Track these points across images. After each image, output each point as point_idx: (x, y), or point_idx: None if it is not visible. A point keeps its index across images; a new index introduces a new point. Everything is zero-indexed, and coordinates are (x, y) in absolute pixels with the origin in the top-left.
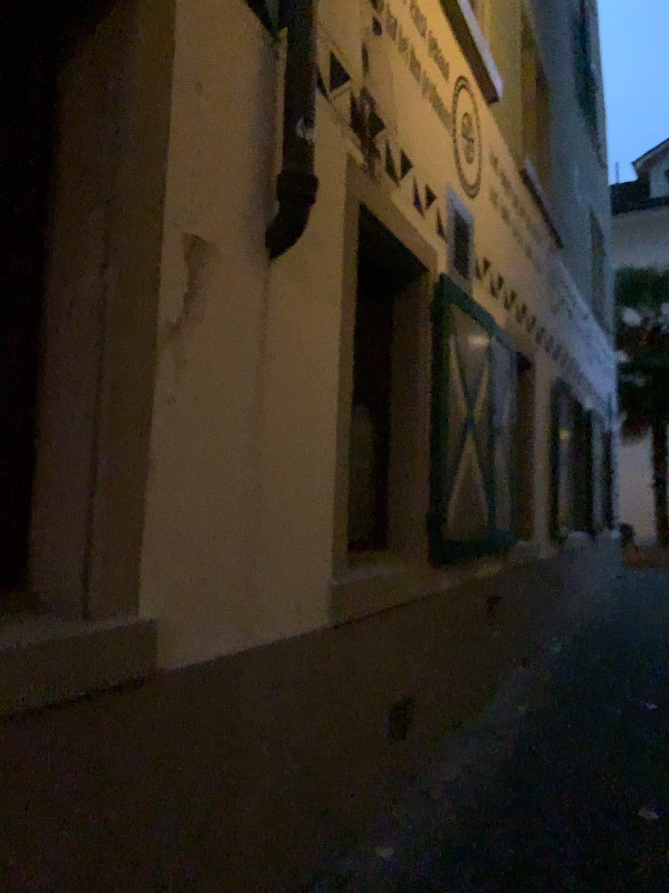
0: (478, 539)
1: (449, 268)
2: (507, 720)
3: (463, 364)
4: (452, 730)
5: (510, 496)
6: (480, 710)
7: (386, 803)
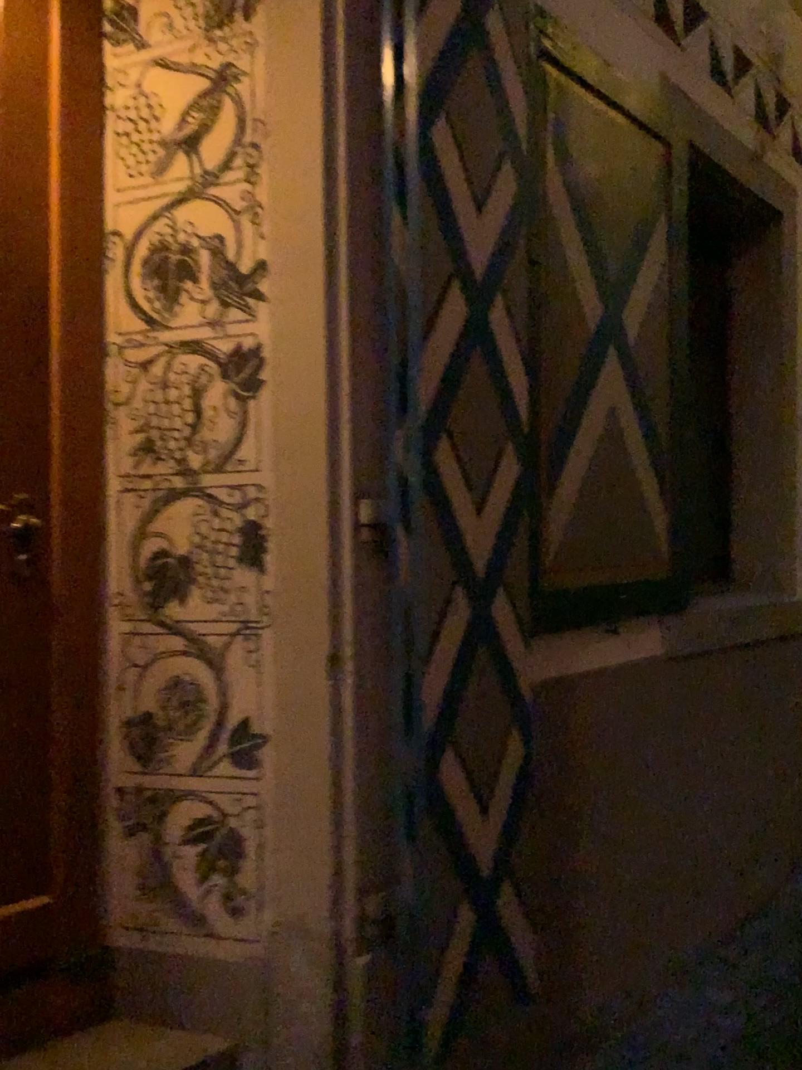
0: None
1: None
2: None
3: None
4: None
5: None
6: None
7: None
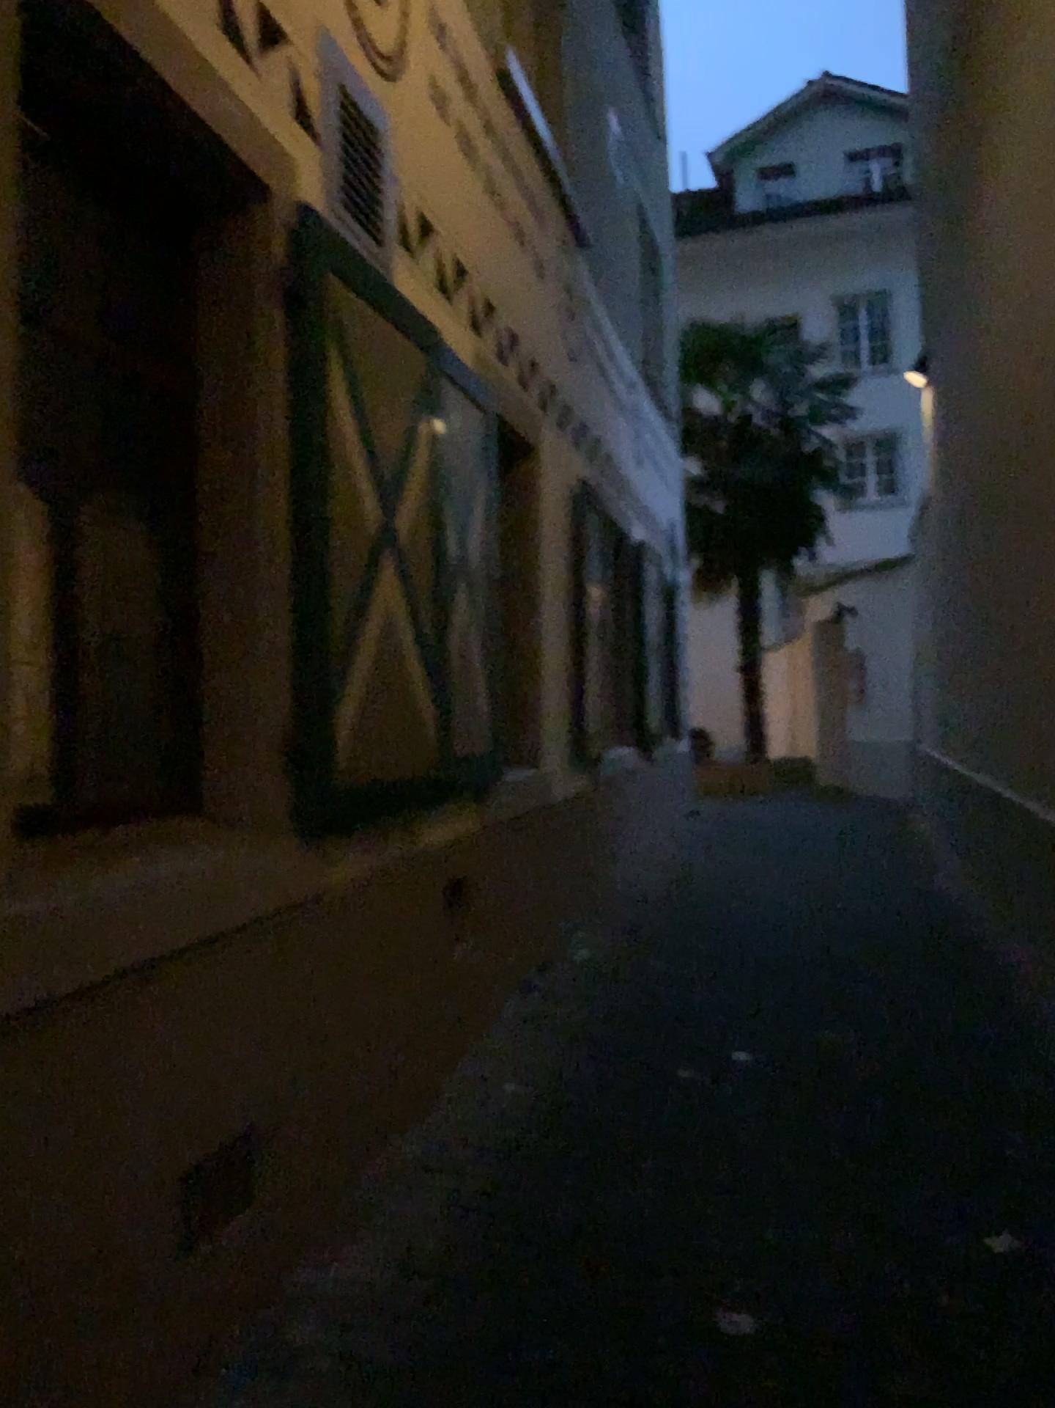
0: (413, 776)
1: (330, 209)
2: (476, 1121)
3: (365, 416)
4: (361, 1163)
5: (483, 688)
6: (427, 1104)
7: (166, 1396)
